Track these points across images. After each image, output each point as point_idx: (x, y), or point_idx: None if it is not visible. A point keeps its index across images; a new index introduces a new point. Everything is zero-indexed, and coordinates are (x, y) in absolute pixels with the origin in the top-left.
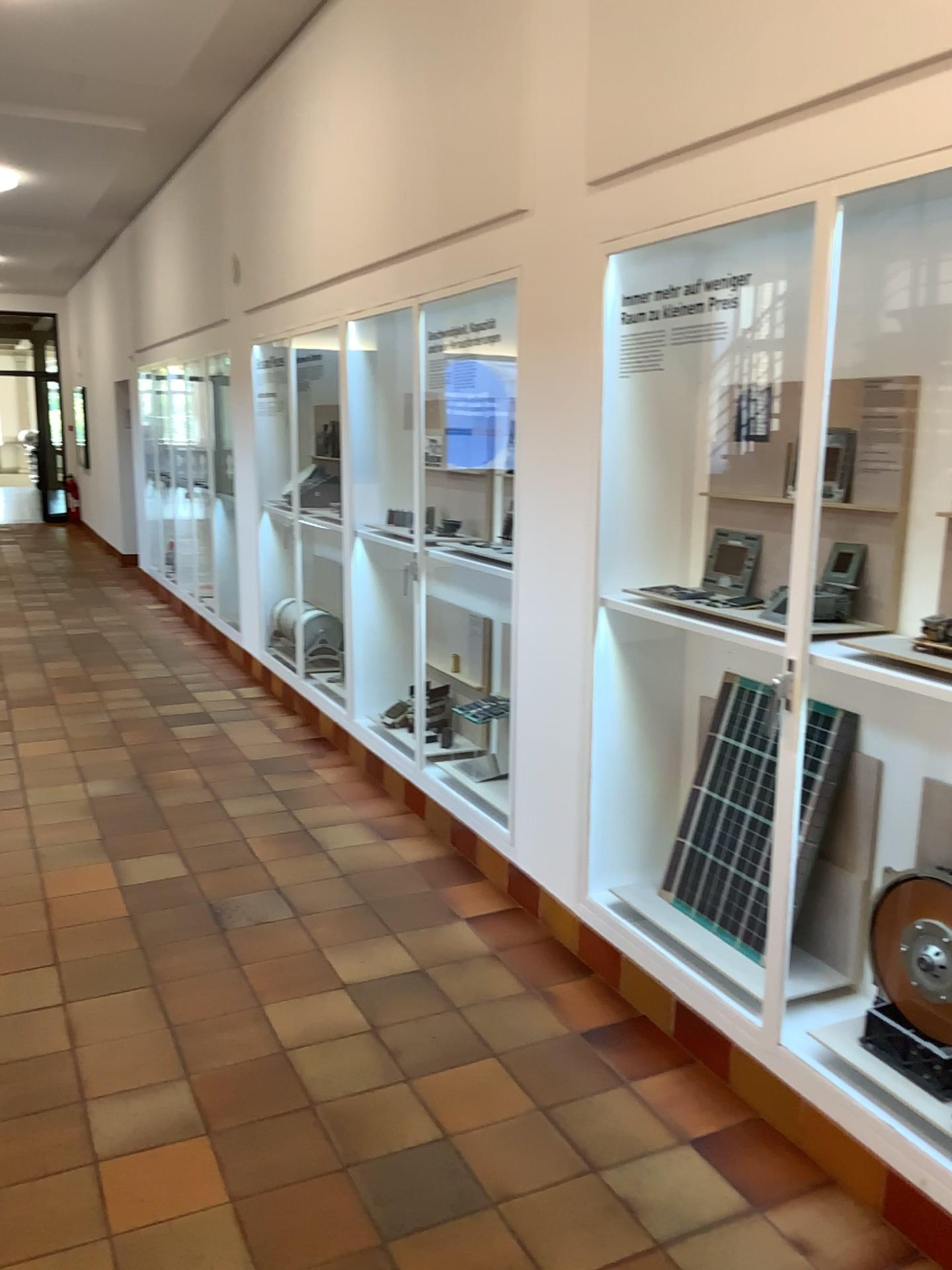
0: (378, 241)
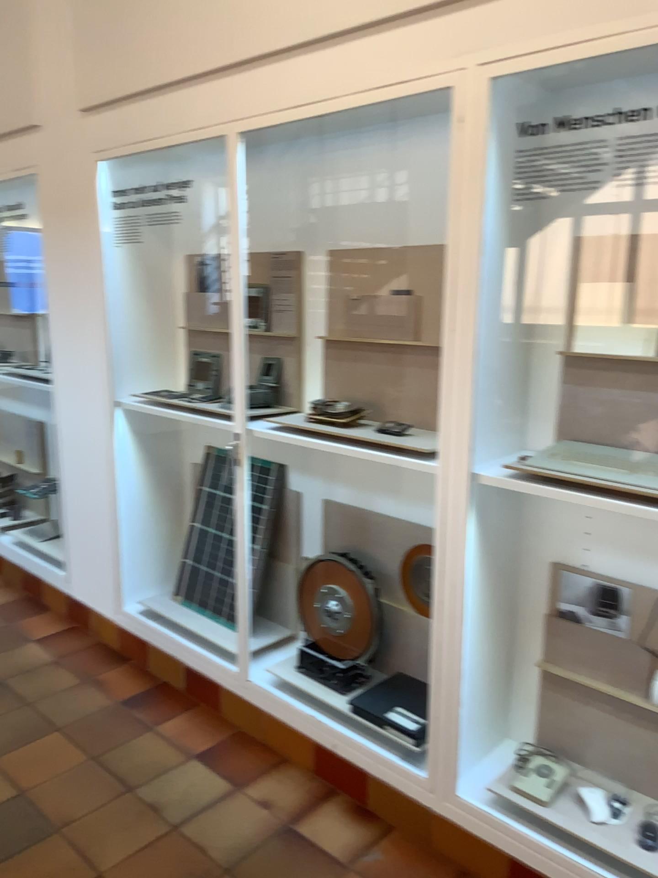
0: None
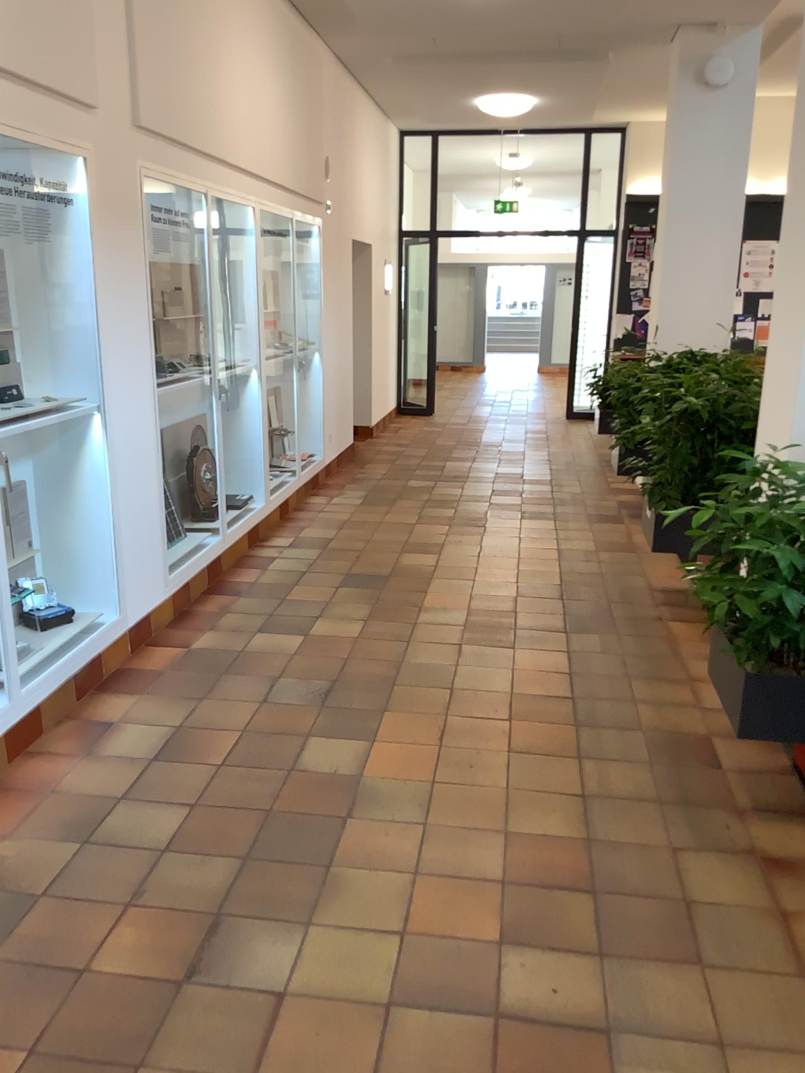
0: None
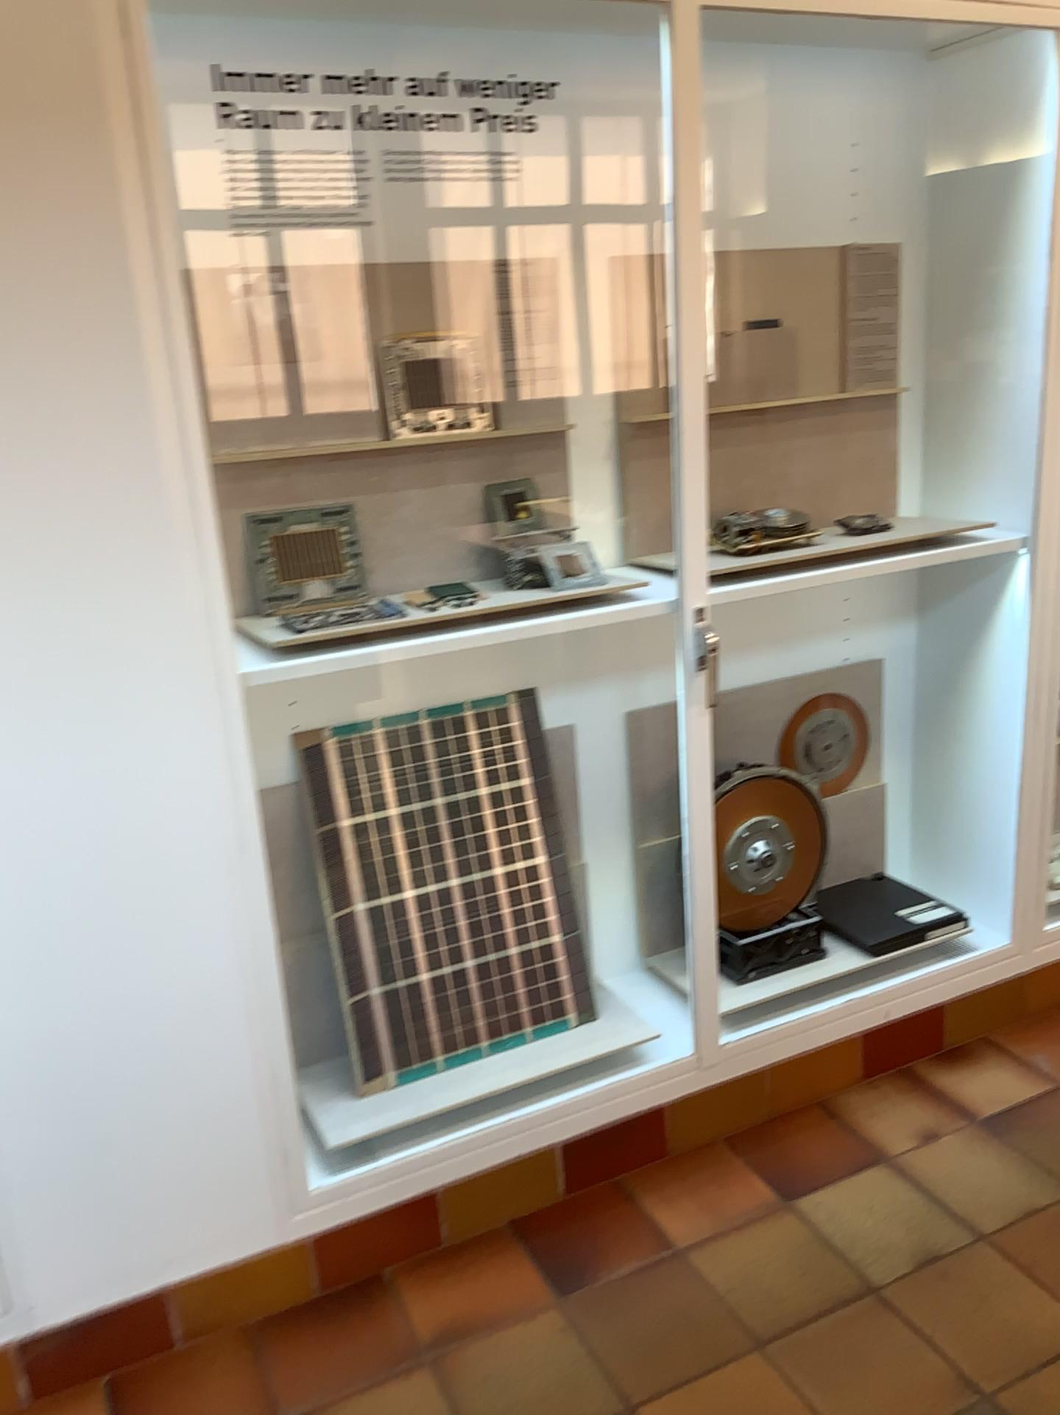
0: None
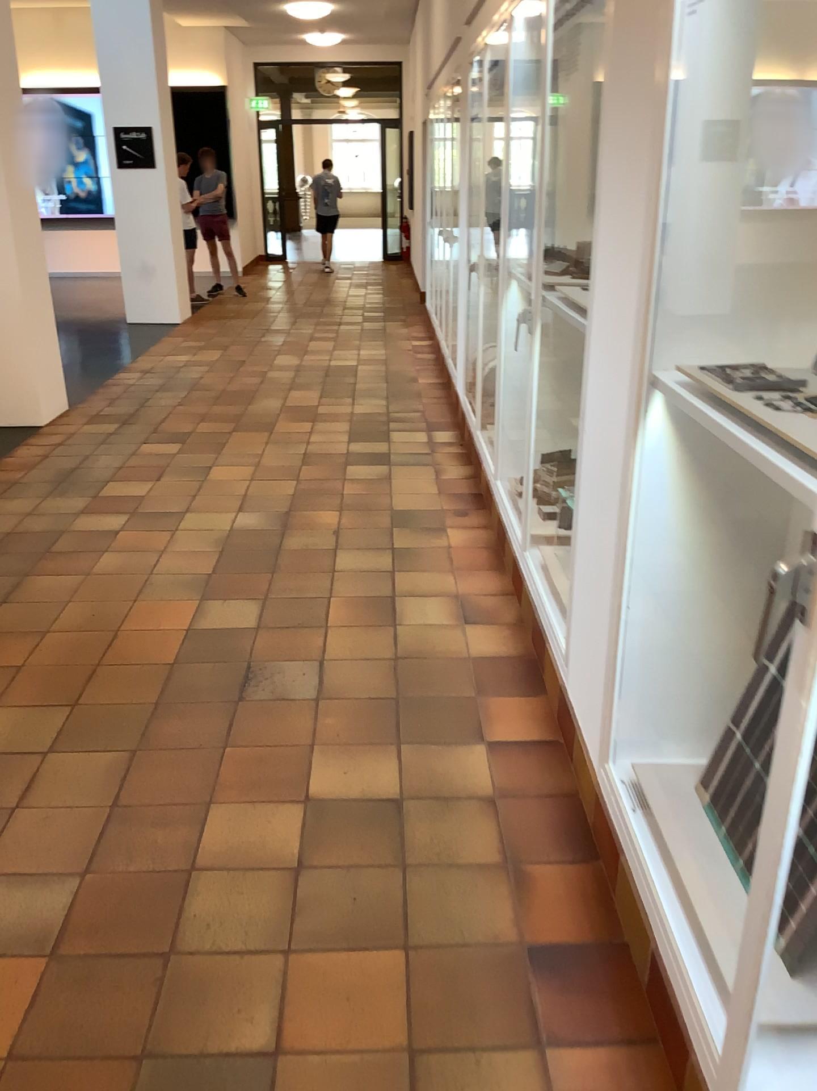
0: None
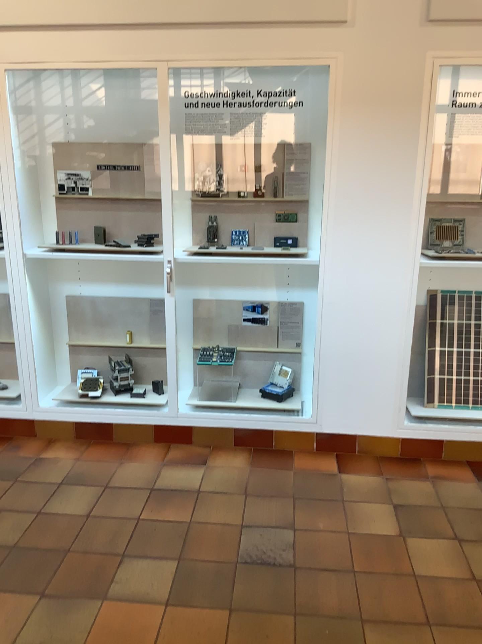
0: (87, 5)
